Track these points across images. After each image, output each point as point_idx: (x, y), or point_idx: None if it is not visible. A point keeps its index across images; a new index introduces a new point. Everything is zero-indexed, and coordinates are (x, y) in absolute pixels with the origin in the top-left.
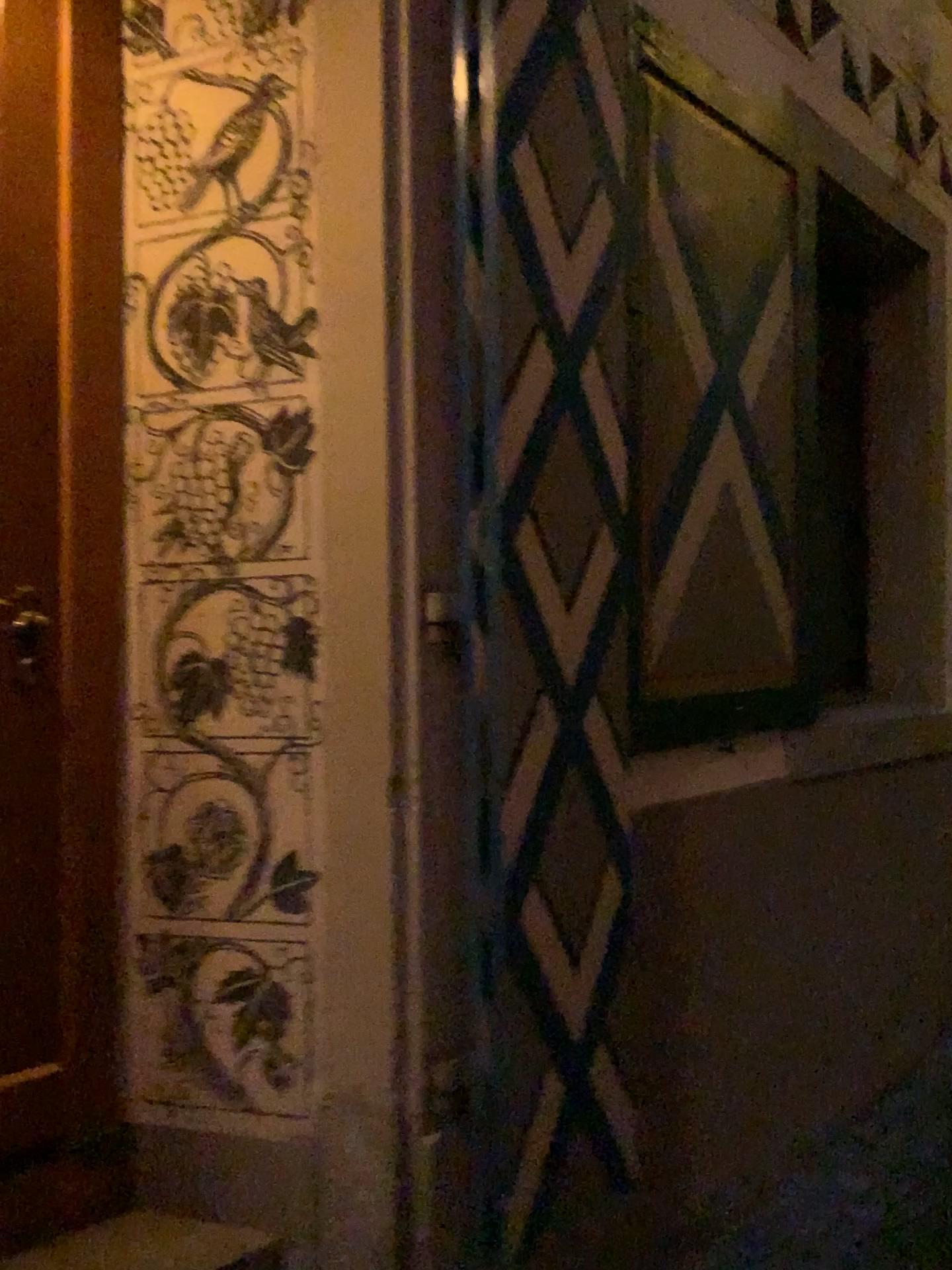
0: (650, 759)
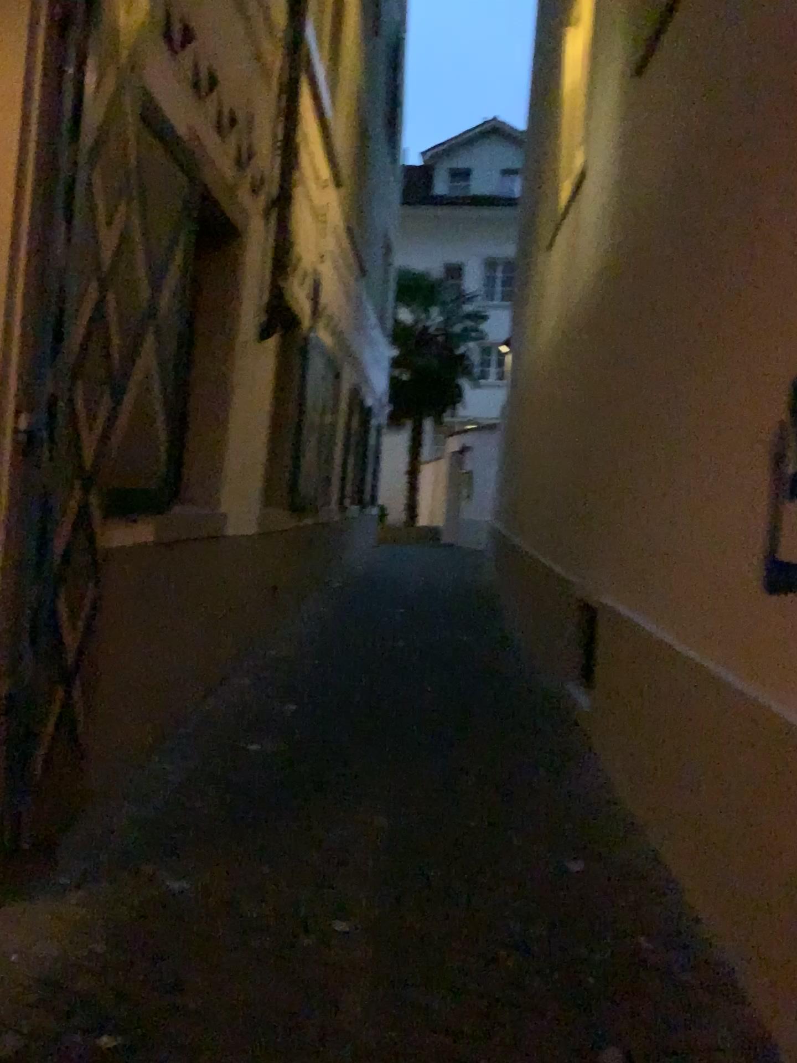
0: (110, 522)
